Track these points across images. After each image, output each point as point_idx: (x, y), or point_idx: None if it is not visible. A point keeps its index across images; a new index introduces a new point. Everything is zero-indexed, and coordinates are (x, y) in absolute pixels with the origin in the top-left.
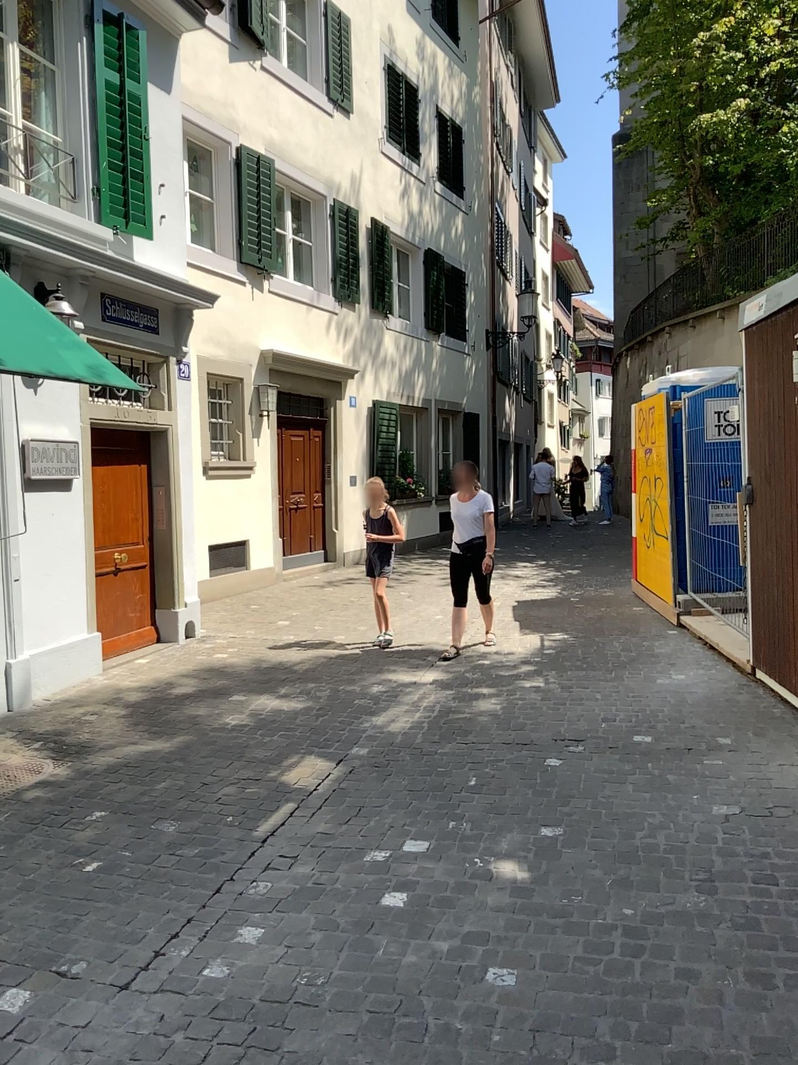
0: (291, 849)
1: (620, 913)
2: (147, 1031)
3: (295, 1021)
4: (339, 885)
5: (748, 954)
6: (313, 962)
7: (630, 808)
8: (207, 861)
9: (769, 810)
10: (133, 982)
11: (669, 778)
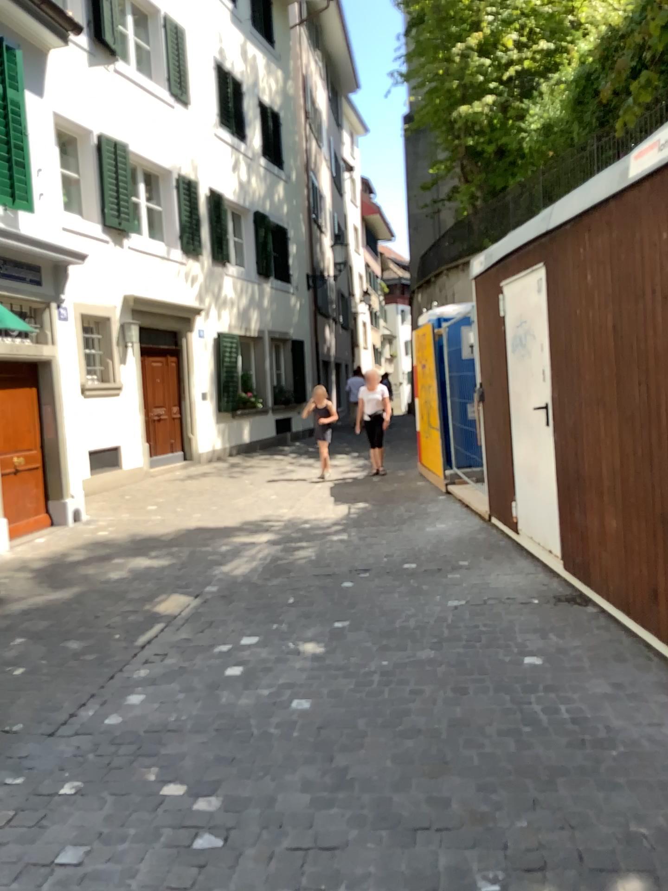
0: (162, 649)
1: (380, 664)
2: (71, 754)
3: (168, 739)
4: (197, 667)
5: (455, 678)
6: (179, 708)
7: (394, 607)
8: (103, 660)
9: (484, 601)
10: (58, 729)
11: (423, 588)
